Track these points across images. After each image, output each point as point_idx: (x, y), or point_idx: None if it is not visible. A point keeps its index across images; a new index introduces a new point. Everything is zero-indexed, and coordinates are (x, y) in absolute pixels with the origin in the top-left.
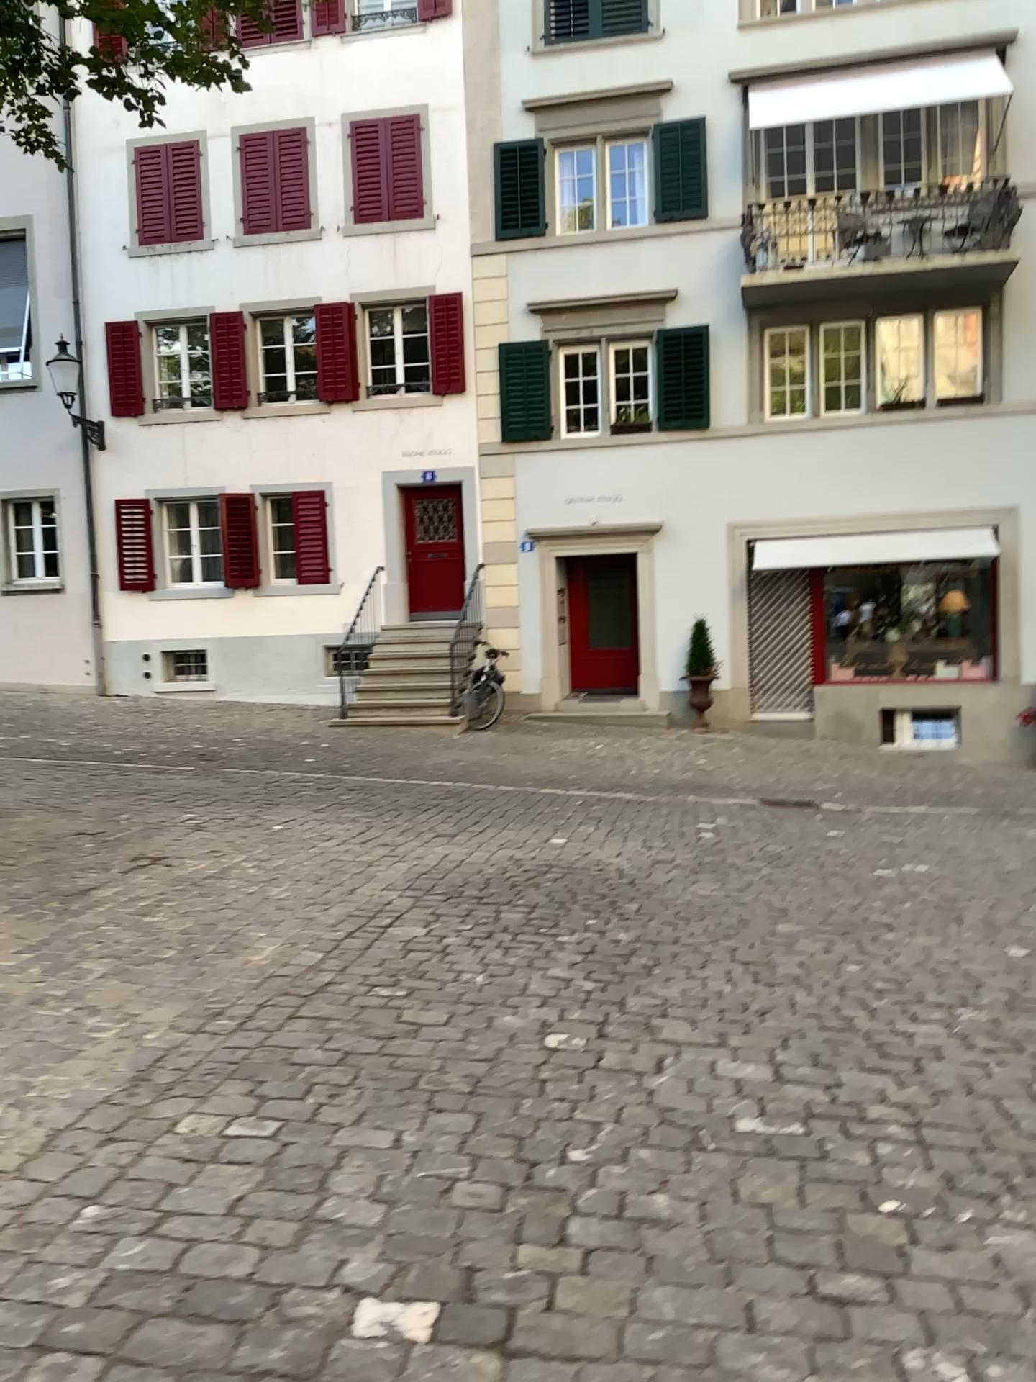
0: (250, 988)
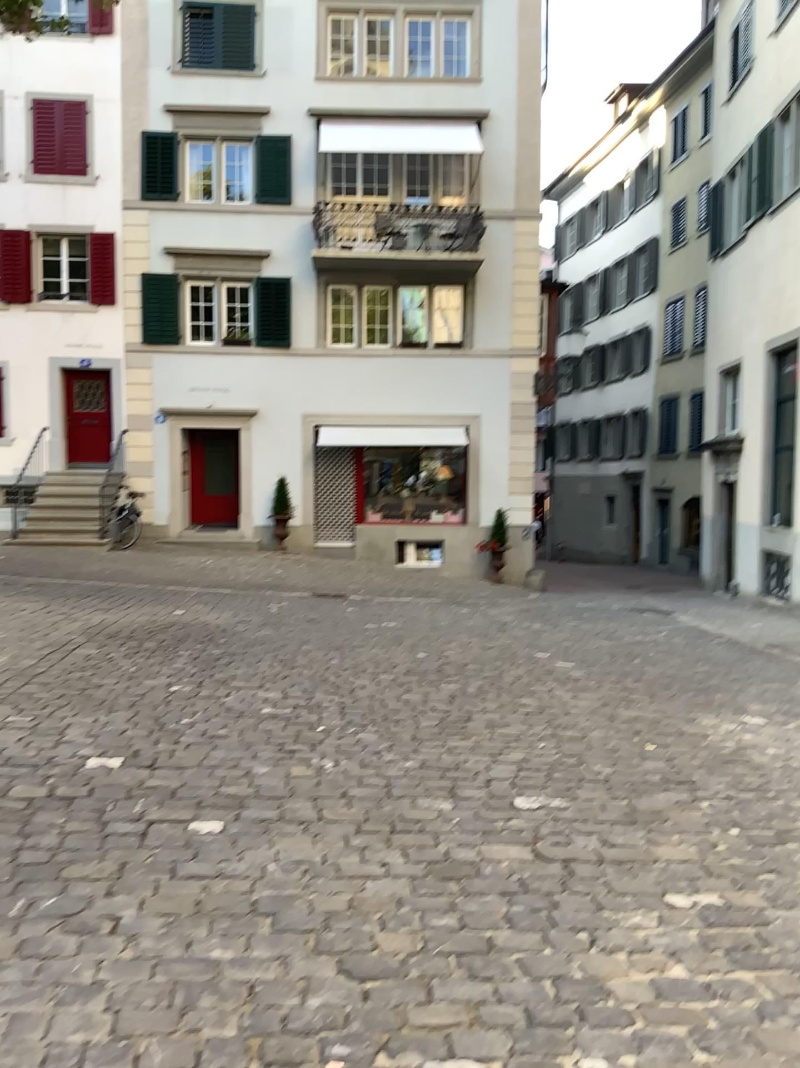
0: None
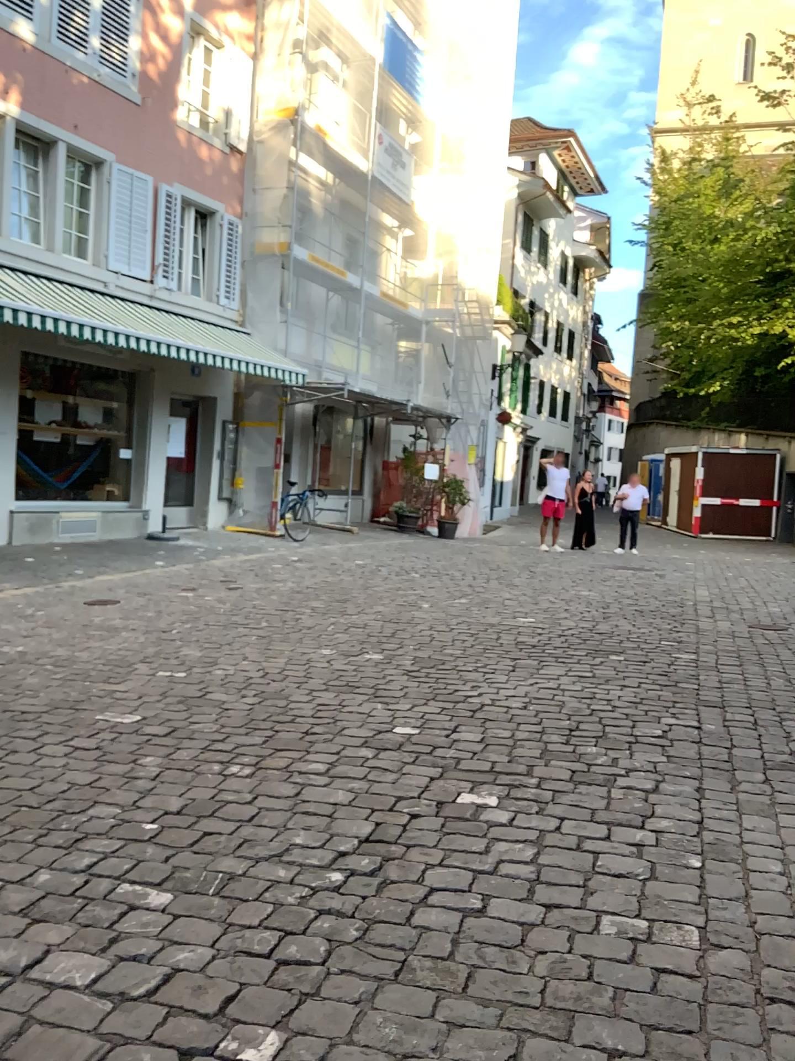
0: None
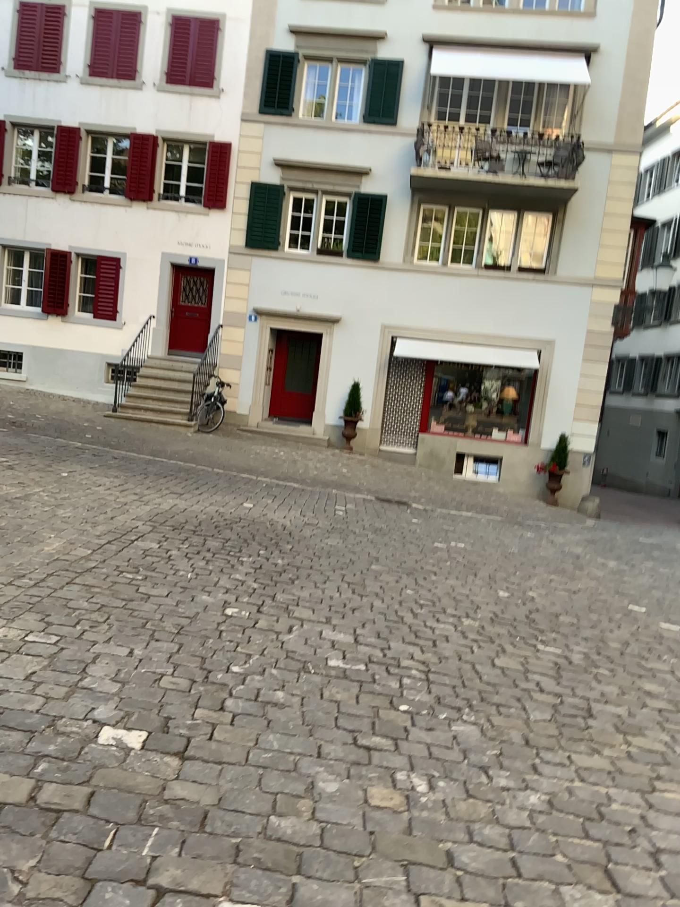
0: (44, 563)
